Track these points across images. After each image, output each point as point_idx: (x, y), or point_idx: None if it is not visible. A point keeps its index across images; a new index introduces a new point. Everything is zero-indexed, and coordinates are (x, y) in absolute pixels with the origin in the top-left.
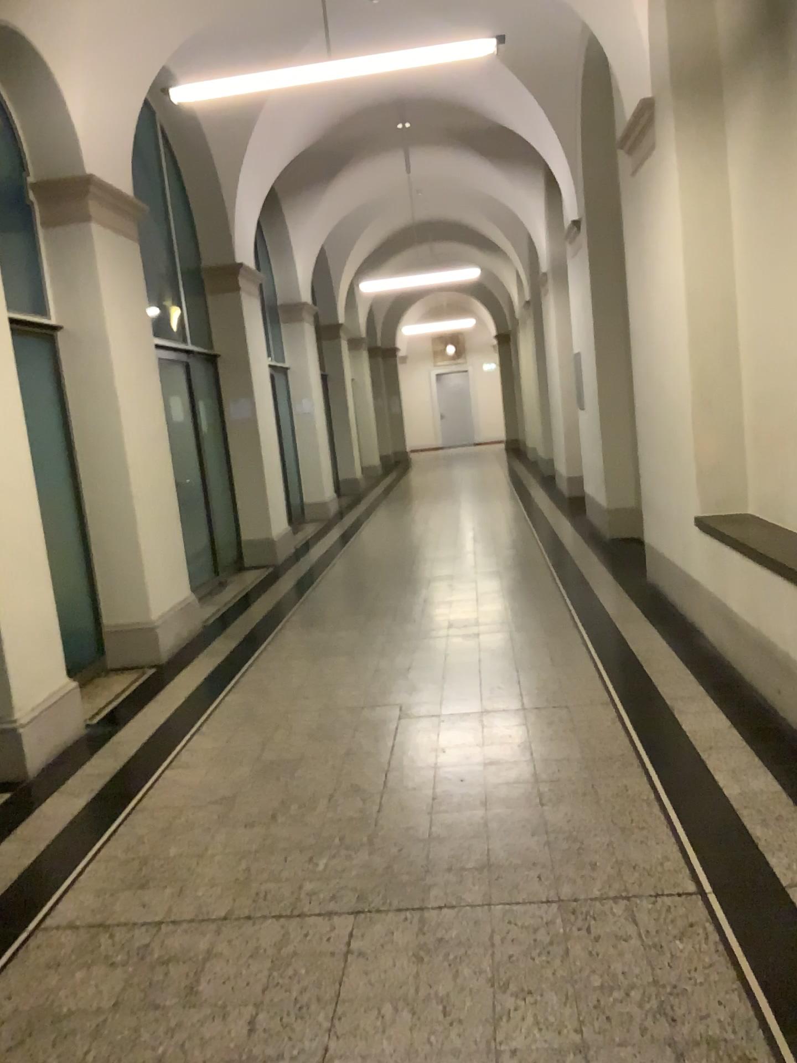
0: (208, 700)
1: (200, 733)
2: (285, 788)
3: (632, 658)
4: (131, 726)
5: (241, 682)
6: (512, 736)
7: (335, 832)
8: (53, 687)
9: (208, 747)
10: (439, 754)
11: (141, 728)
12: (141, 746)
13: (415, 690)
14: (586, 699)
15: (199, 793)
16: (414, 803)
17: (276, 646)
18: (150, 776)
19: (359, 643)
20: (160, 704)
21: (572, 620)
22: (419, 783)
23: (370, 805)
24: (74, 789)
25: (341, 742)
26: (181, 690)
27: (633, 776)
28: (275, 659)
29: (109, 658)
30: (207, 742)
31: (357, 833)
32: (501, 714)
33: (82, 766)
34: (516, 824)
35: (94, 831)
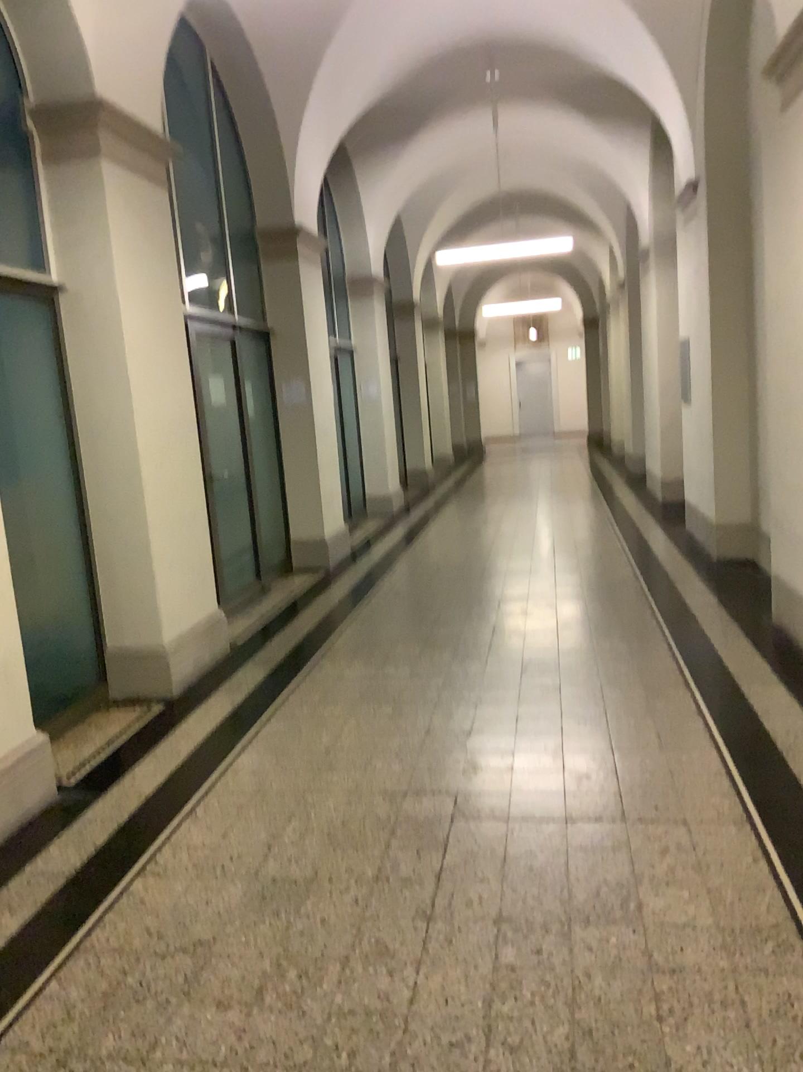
0: (214, 762)
1: (192, 819)
2: (283, 940)
3: (770, 745)
4: (109, 799)
5: (259, 736)
6: (610, 870)
7: (344, 1044)
8: (9, 746)
9: (198, 844)
10: (505, 894)
11: (121, 802)
12: (114, 833)
13: (477, 773)
14: (711, 810)
15: (168, 931)
16: (466, 994)
17: (310, 683)
18: (111, 890)
19: (410, 689)
20: (154, 763)
21: (680, 675)
22: (475, 952)
23: (400, 992)
24: (9, 905)
25: (371, 854)
26: (184, 744)
27: (800, 973)
28: (305, 705)
29: (109, 690)
30: (198, 835)
31: (377, 1049)
32: (592, 826)
33: (32, 860)
34: (623, 1063)
35: (9, 992)
